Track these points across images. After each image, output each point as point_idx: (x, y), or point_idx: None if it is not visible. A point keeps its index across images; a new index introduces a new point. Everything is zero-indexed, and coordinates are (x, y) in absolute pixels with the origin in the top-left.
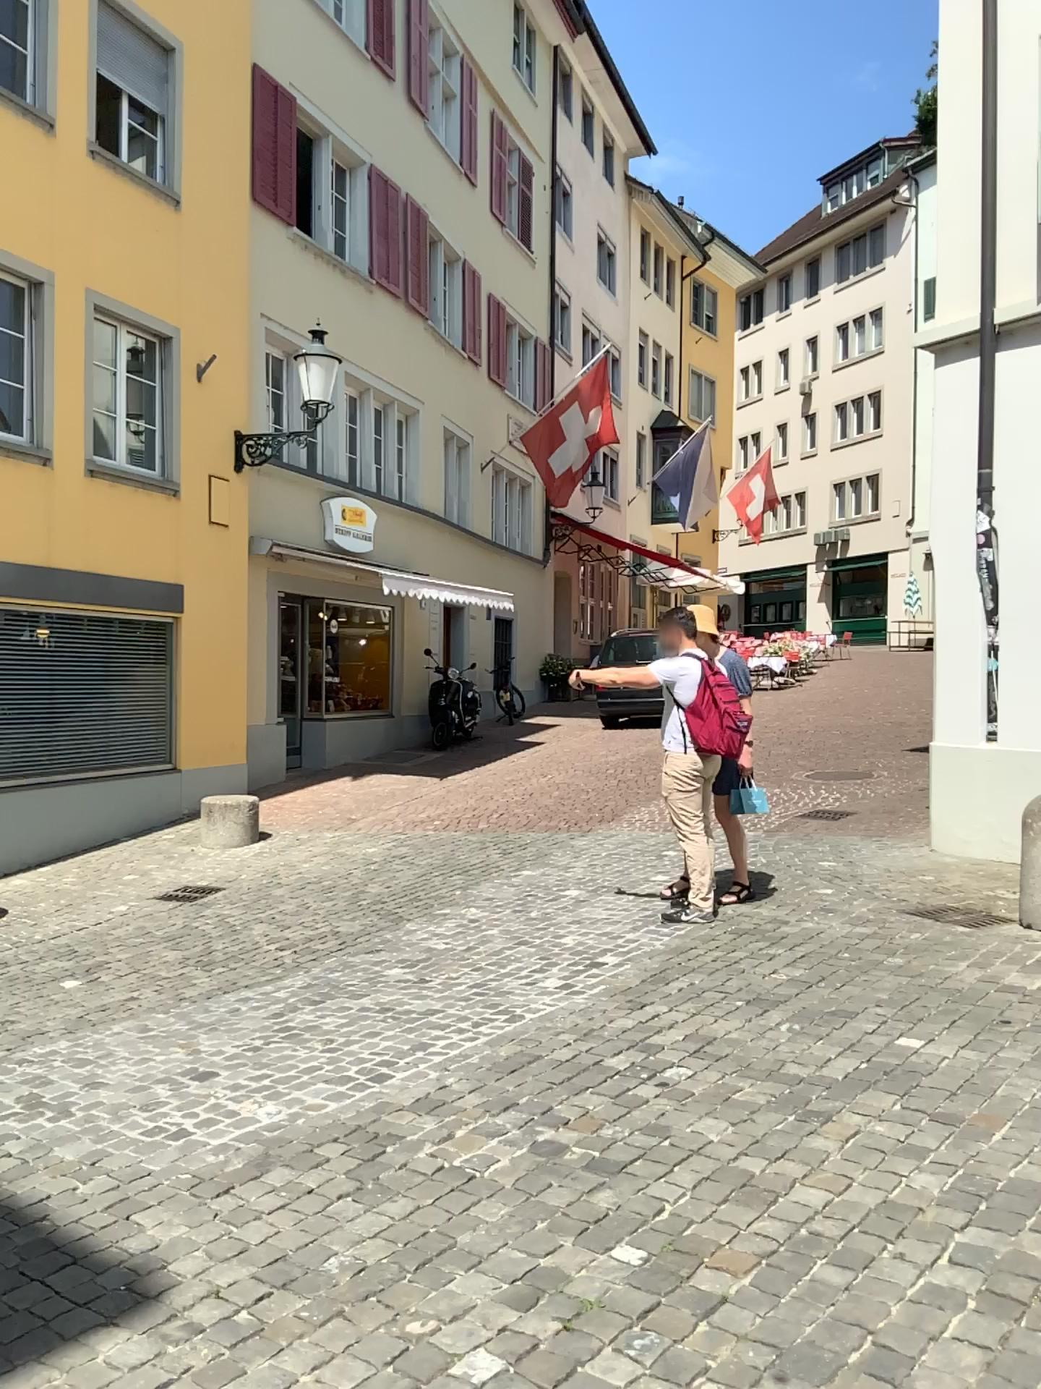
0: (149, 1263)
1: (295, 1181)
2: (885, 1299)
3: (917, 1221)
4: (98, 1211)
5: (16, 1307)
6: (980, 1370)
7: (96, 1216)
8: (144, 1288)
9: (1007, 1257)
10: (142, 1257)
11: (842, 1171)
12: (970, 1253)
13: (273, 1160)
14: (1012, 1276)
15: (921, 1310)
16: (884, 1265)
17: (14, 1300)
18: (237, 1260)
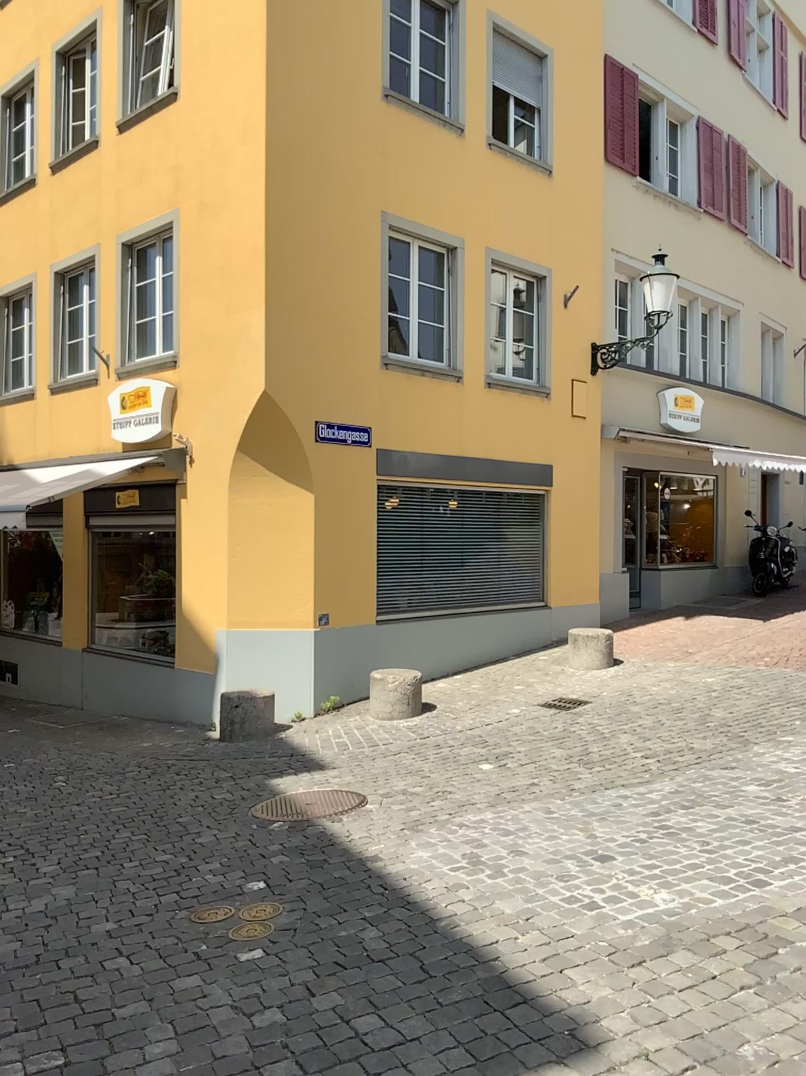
0: (585, 1014)
1: (698, 965)
2: None
3: None
4: (537, 960)
5: (486, 1029)
6: None
7: (537, 965)
8: (585, 1037)
9: None
10: (579, 1008)
11: None
12: None
13: (675, 943)
14: None
15: None
16: None
17: (484, 1023)
18: (660, 1029)
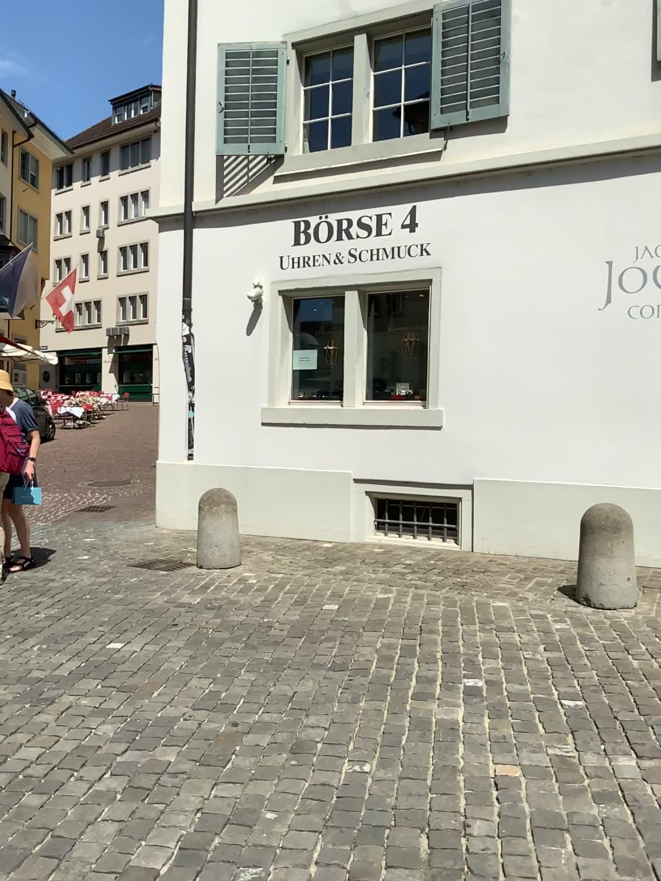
0: None
1: None
2: (67, 808)
3: (99, 755)
4: None
5: None
6: (115, 836)
7: None
8: None
9: (147, 764)
10: None
11: (57, 734)
12: (126, 768)
13: None
14: (147, 775)
15: (88, 810)
16: (71, 787)
17: None
18: None
